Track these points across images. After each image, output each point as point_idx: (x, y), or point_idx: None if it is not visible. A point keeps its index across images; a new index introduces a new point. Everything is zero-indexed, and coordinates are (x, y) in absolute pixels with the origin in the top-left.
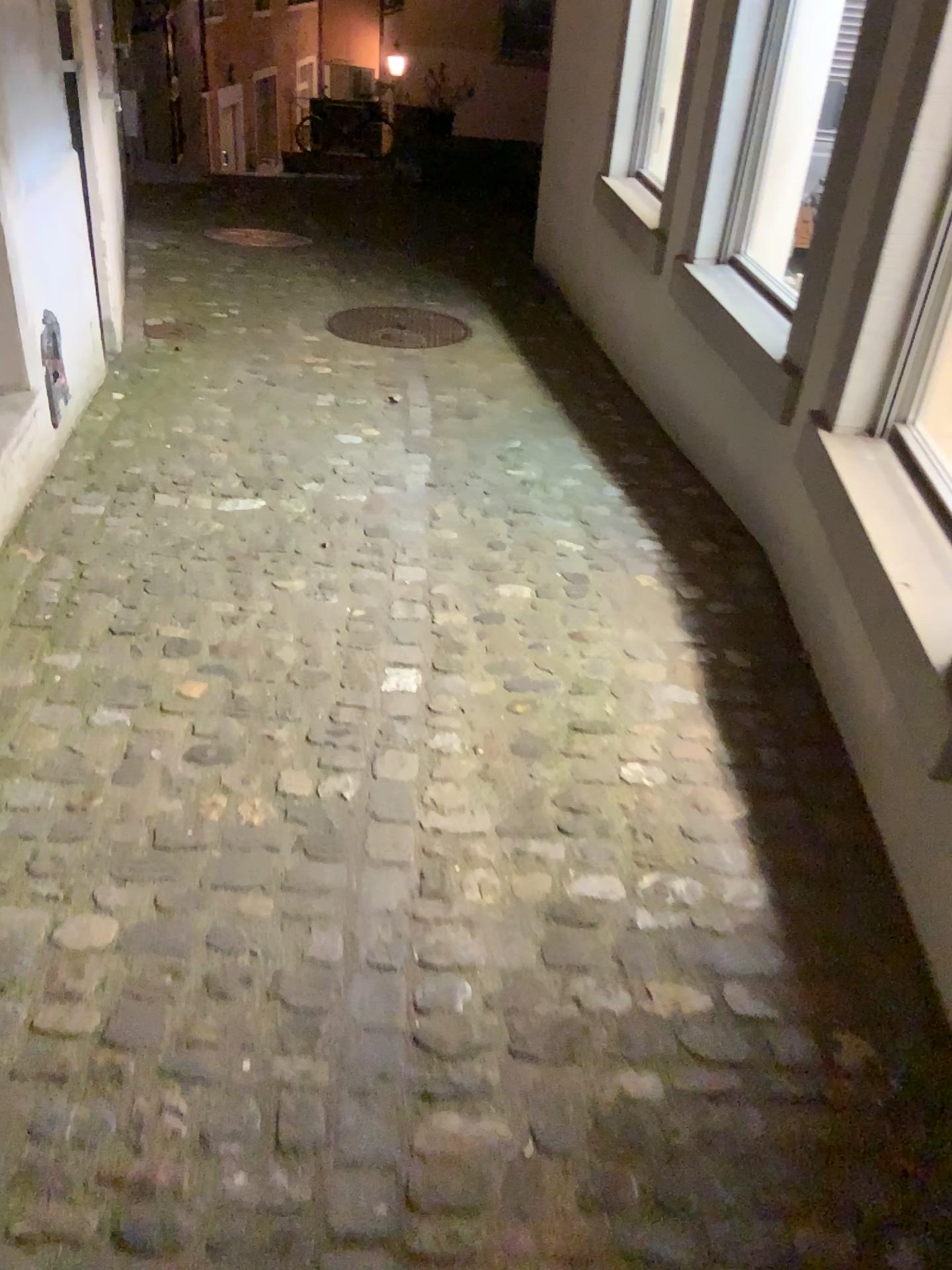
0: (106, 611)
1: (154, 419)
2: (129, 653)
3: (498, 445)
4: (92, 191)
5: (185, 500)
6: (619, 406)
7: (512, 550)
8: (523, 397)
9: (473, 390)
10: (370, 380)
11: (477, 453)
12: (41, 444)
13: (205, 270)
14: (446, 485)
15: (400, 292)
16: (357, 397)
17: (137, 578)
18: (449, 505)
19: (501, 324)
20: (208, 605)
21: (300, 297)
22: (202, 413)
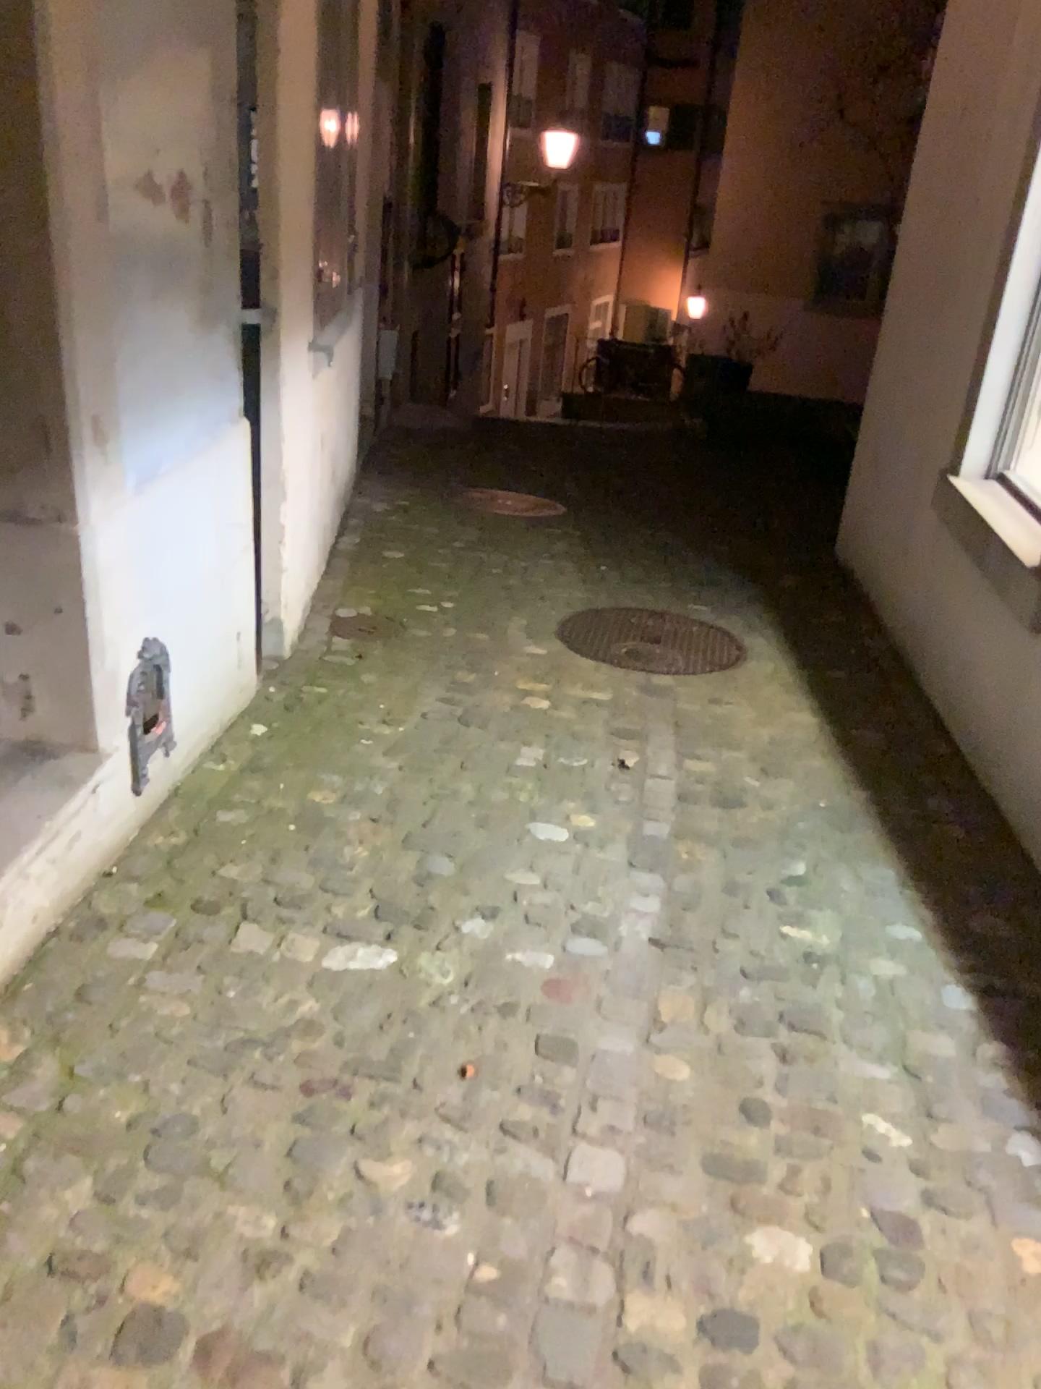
0: (64, 1205)
1: (289, 775)
2: (57, 1335)
3: (770, 872)
4: (264, 467)
5: (281, 941)
6: (956, 809)
7: (780, 1128)
8: (813, 780)
9: (741, 759)
10: (599, 729)
11: (738, 887)
12: (92, 834)
13: (429, 540)
14: (683, 952)
15: (661, 587)
16: (575, 759)
17: (146, 1120)
18: (683, 999)
19: (788, 647)
20: (234, 1215)
21: (534, 586)
22: (356, 771)
